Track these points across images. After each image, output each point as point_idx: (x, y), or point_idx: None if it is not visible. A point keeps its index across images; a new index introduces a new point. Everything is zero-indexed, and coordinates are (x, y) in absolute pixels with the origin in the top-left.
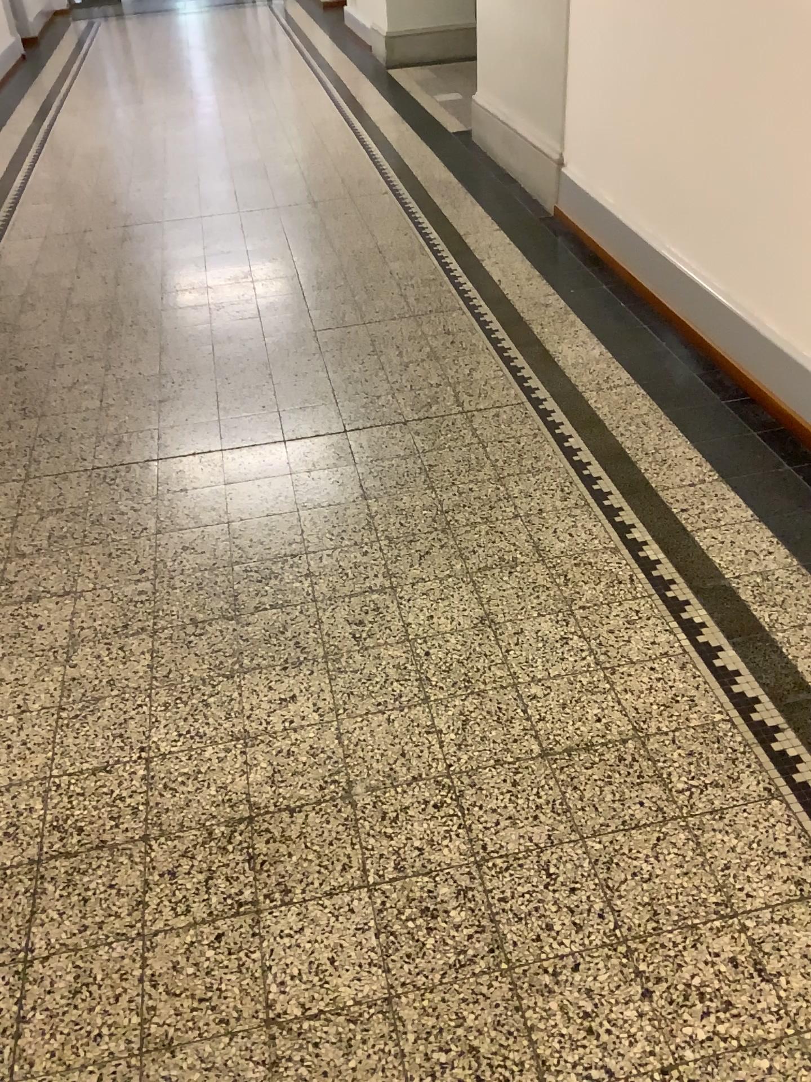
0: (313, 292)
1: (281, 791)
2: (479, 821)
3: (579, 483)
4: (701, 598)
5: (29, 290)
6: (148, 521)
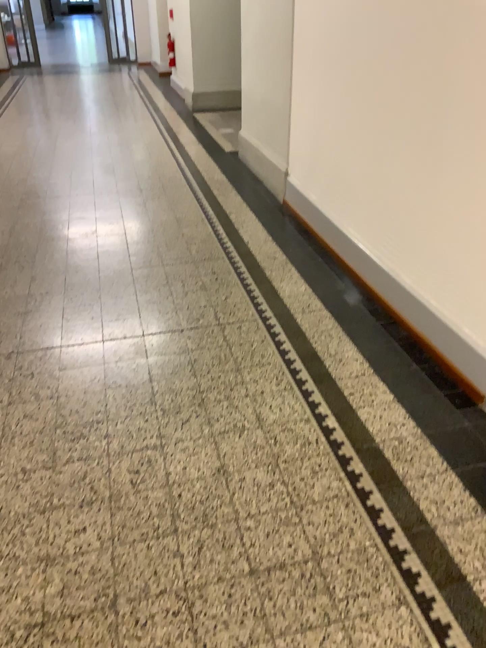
0: (133, 245)
1: (67, 601)
2: (202, 625)
3: (287, 374)
4: (359, 456)
5: None
6: (5, 396)
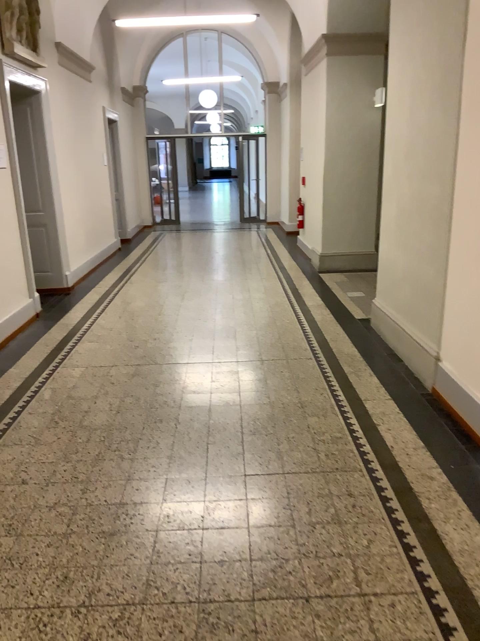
0: (250, 438)
1: None
2: None
3: None
4: None
5: (59, 408)
6: None
